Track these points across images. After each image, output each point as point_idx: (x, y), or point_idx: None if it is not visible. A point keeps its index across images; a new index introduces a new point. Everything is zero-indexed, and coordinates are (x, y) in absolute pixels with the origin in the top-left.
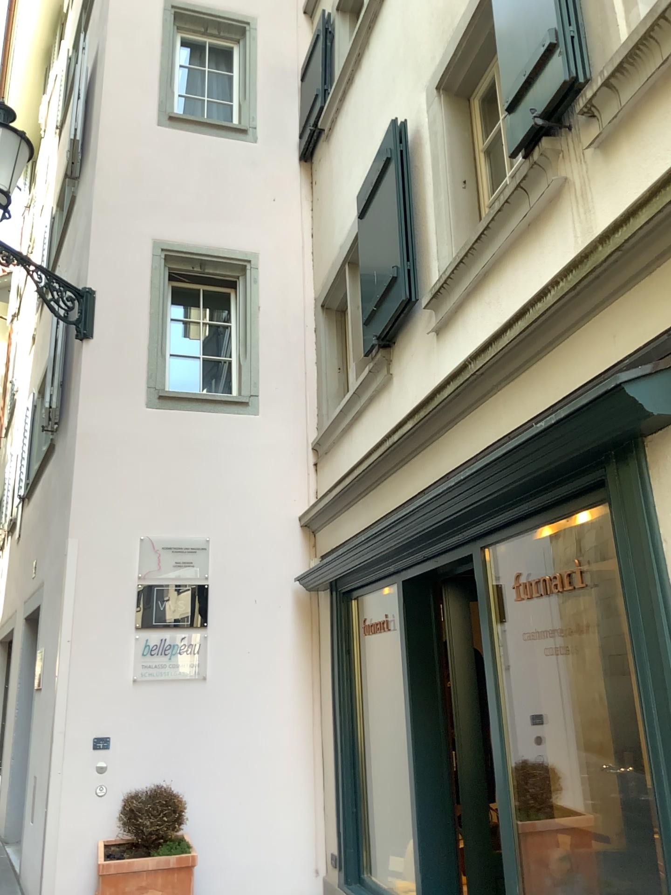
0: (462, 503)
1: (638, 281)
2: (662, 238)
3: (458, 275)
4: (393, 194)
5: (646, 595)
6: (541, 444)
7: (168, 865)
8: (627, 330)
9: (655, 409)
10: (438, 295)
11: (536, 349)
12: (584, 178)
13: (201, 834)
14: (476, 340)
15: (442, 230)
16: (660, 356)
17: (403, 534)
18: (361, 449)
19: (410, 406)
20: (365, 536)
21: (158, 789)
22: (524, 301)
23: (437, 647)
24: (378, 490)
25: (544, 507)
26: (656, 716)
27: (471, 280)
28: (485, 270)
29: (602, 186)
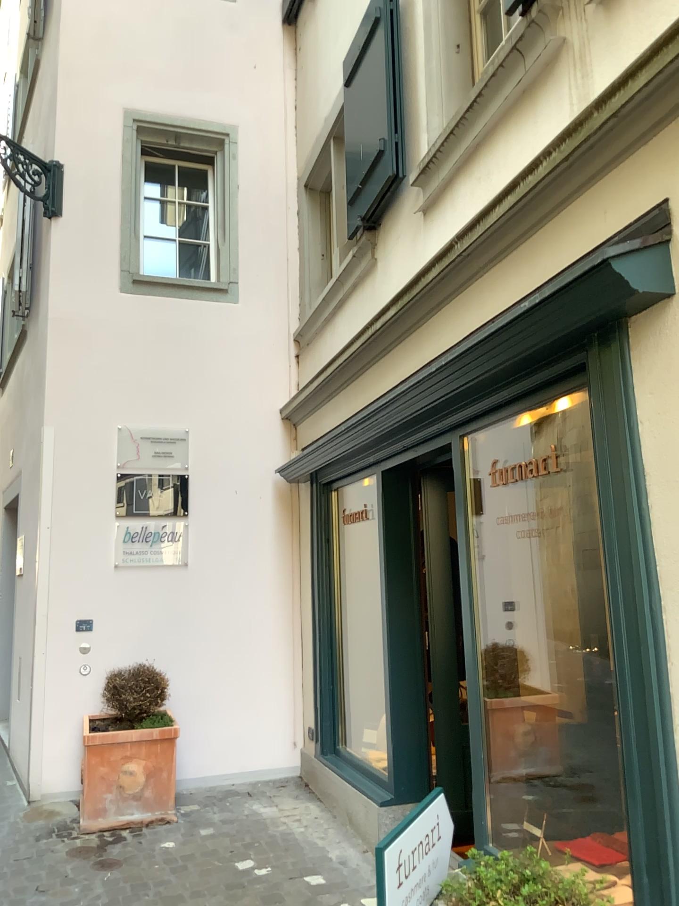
0: (442, 390)
1: (634, 154)
2: (660, 106)
3: (447, 151)
4: (381, 61)
5: (619, 478)
6: (524, 327)
7: (152, 736)
8: (618, 208)
9: (640, 290)
10: (425, 173)
11: (524, 229)
12: (584, 40)
13: (184, 708)
14: (463, 222)
15: (433, 102)
16: (649, 235)
17: (383, 423)
18: (343, 338)
19: (394, 293)
20: (345, 426)
21: (141, 668)
22: (514, 179)
23: (414, 536)
24: (359, 380)
25: (524, 394)
26: (621, 593)
27: (460, 156)
28: (476, 145)
29: (602, 49)
